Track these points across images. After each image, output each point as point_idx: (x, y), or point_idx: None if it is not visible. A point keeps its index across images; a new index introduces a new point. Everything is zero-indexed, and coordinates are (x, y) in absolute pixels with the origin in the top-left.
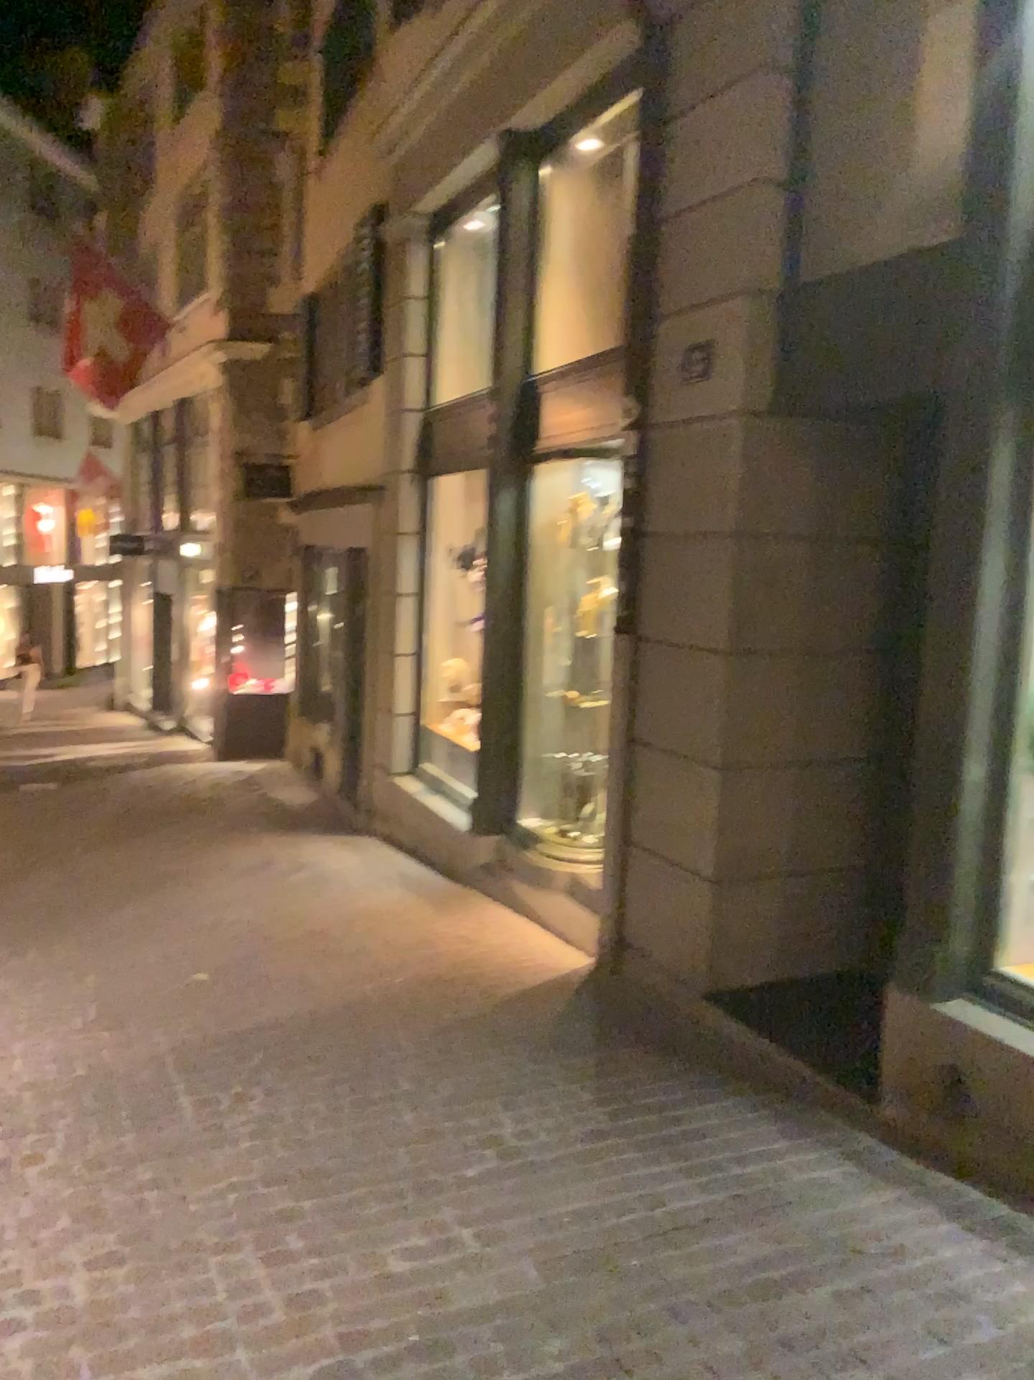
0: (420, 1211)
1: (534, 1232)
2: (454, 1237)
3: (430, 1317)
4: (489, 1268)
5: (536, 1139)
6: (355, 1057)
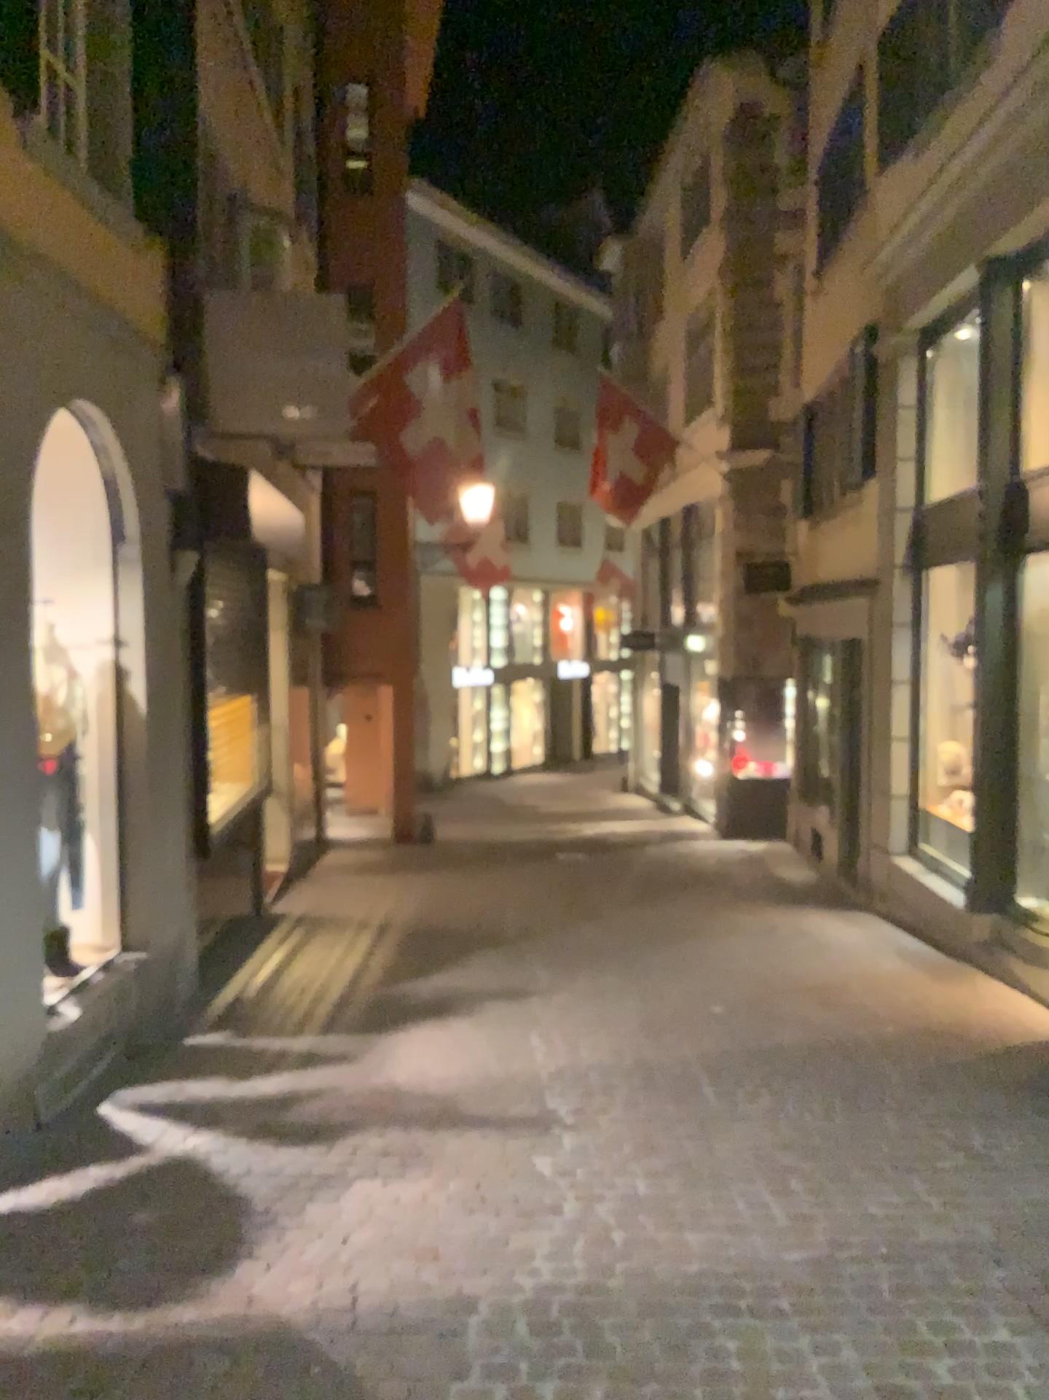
0: (895, 1181)
1: (991, 1207)
2: (922, 1200)
3: (898, 1241)
4: (948, 1222)
5: (1001, 1150)
6: (846, 1076)
